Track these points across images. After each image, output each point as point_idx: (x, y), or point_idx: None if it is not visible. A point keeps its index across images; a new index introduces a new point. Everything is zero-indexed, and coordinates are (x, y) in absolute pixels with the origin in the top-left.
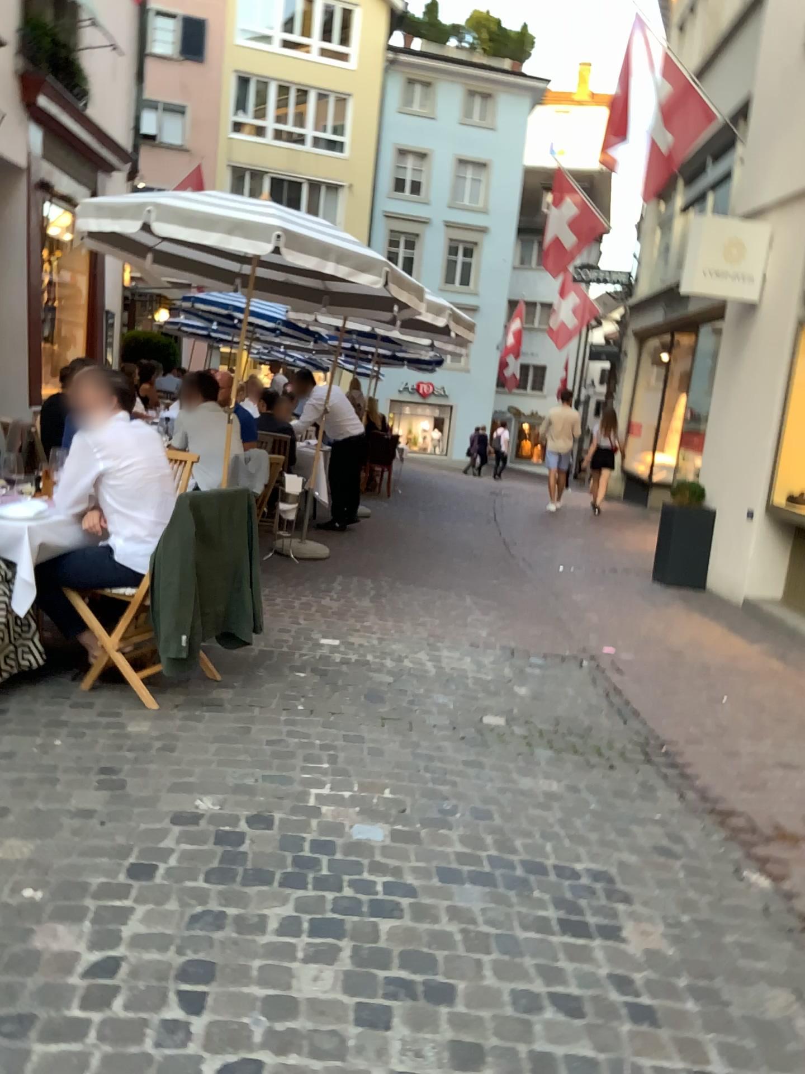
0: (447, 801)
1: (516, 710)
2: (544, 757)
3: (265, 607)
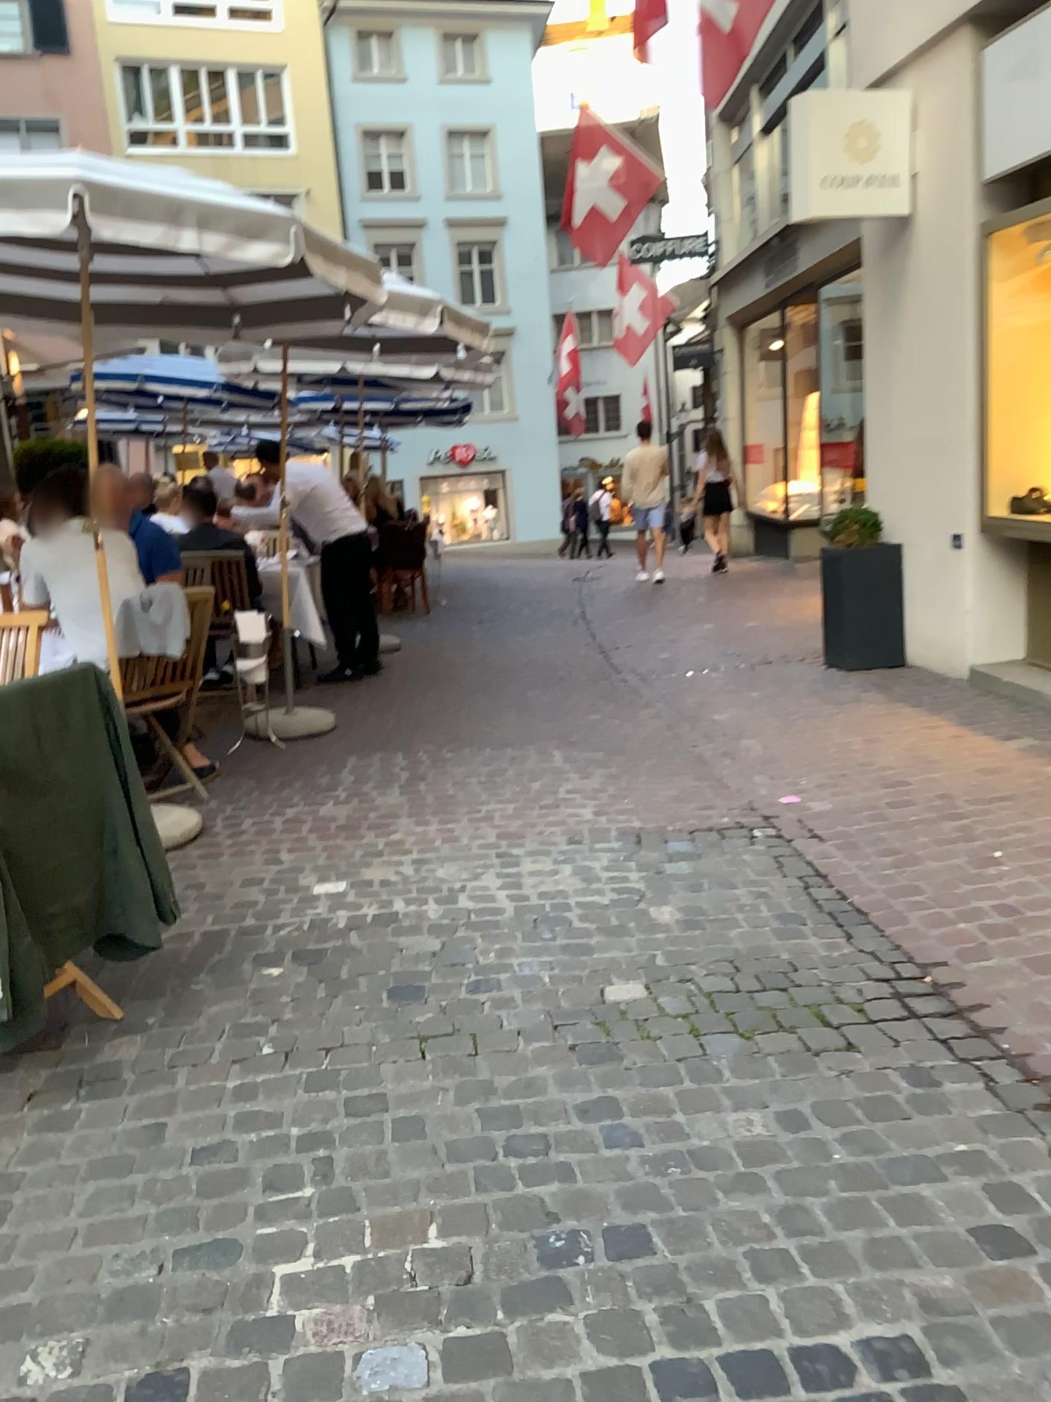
0: (554, 1225)
1: (659, 961)
2: (725, 1059)
3: (220, 842)
